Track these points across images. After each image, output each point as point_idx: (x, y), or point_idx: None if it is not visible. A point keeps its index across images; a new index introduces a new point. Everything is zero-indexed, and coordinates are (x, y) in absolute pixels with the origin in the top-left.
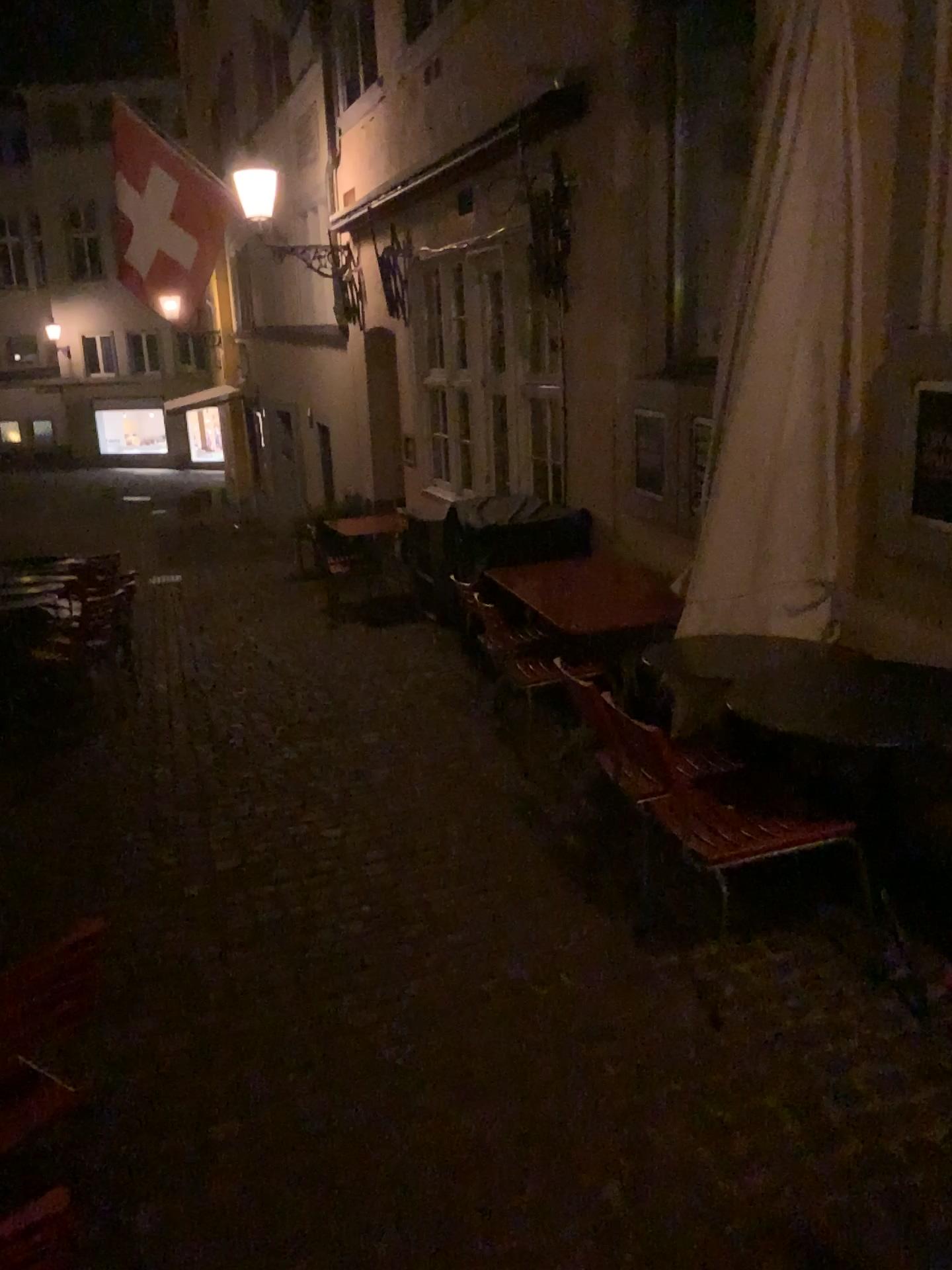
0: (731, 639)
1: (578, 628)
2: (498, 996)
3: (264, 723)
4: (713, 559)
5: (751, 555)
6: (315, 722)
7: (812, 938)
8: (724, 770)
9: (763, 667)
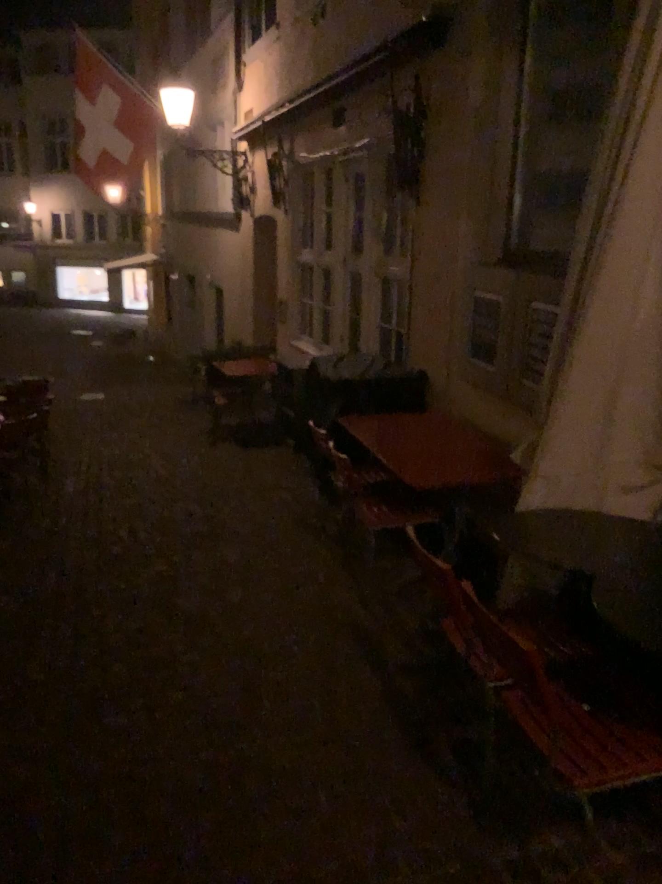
0: (574, 513)
1: (422, 480)
2: (340, 883)
3: (146, 534)
4: (559, 436)
5: (591, 434)
6: (189, 536)
7: (655, 833)
8: (570, 648)
9: (621, 557)
